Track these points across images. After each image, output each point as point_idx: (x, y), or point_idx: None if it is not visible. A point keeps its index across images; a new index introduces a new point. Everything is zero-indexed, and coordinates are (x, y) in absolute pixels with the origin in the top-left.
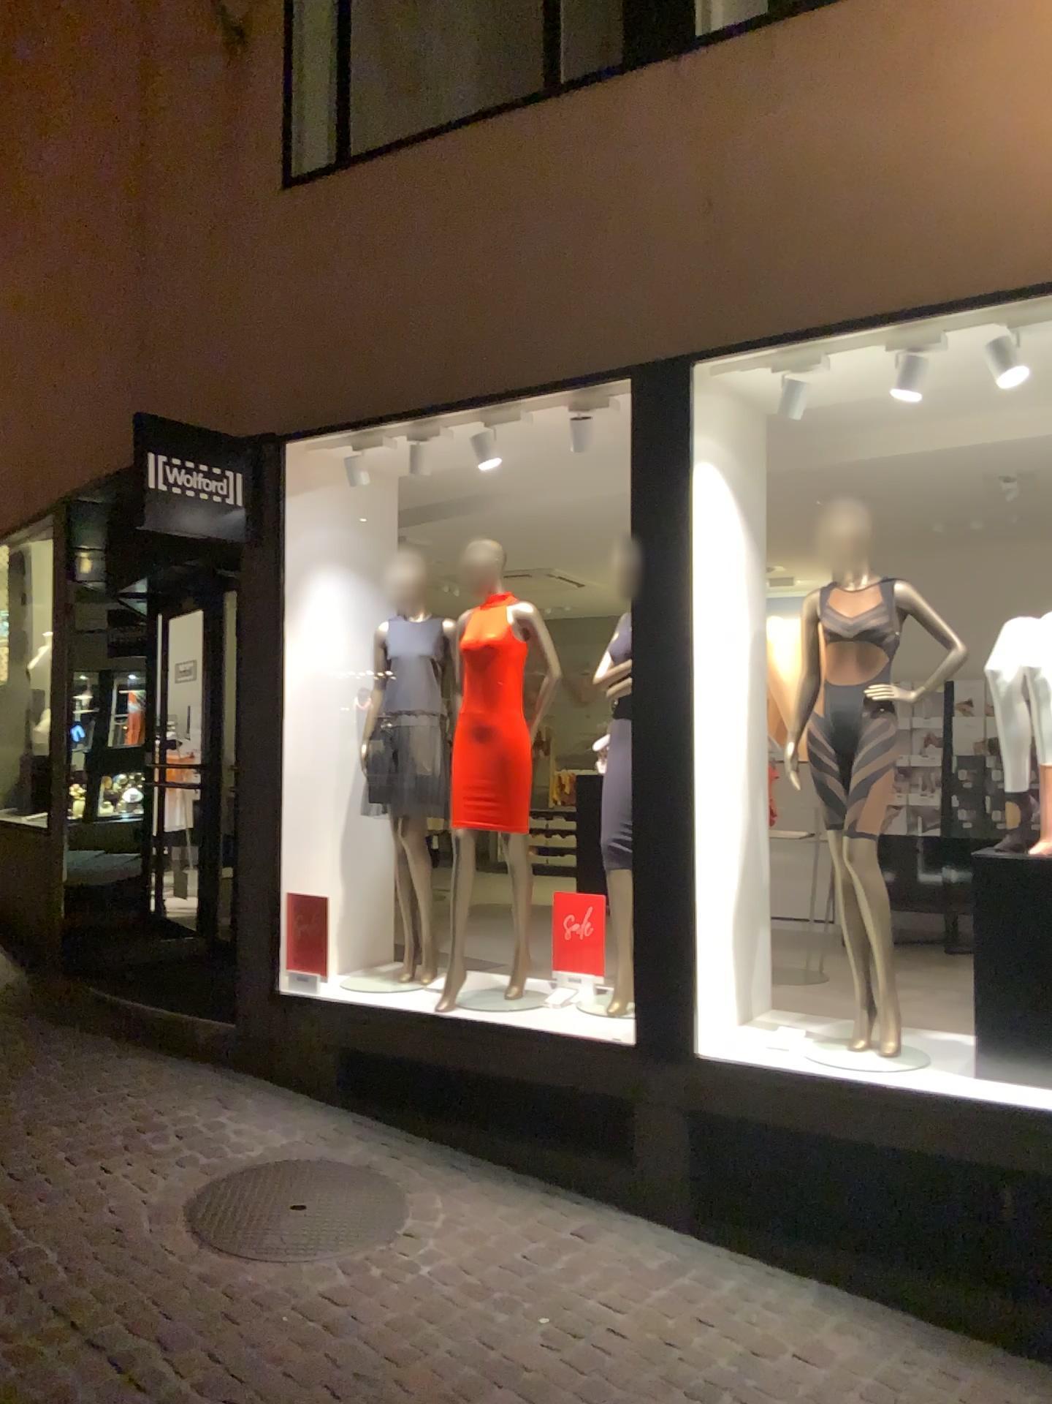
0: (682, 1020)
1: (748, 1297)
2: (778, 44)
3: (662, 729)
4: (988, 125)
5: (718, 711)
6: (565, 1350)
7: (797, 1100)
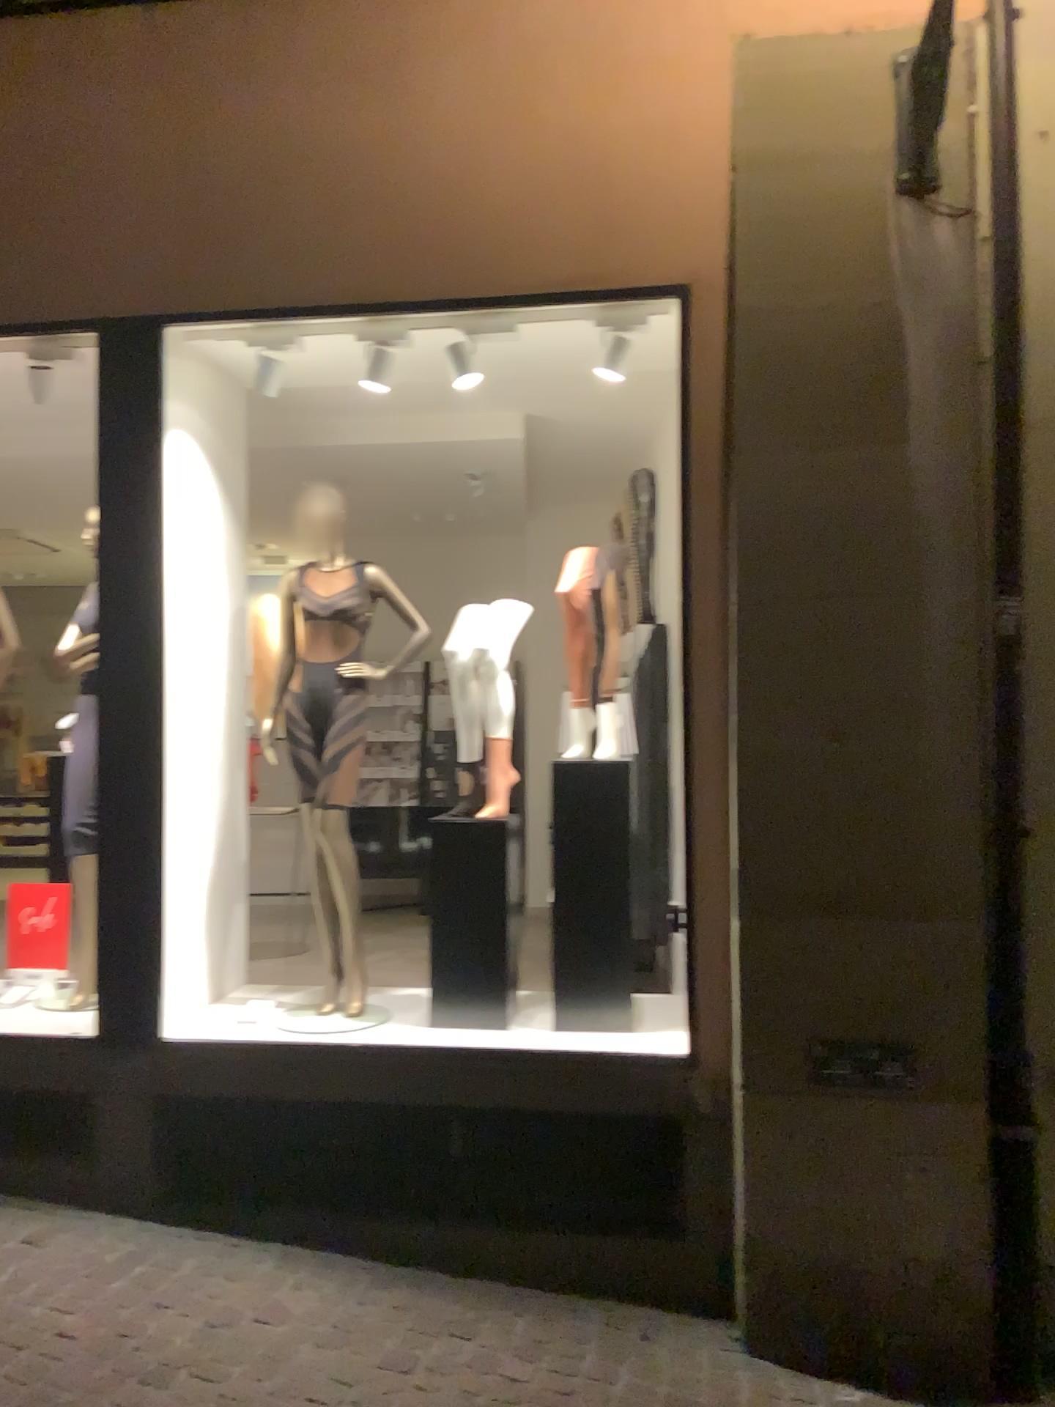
0: (151, 1004)
1: (213, 1272)
2: (259, 17)
3: (134, 705)
4: (452, 140)
5: (193, 688)
6: (8, 1366)
7: (266, 1071)
